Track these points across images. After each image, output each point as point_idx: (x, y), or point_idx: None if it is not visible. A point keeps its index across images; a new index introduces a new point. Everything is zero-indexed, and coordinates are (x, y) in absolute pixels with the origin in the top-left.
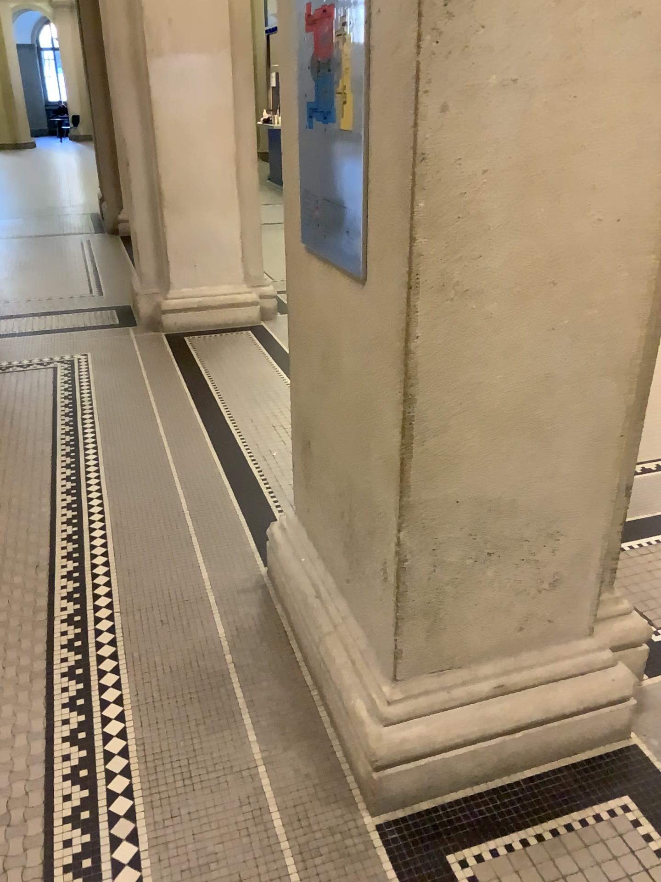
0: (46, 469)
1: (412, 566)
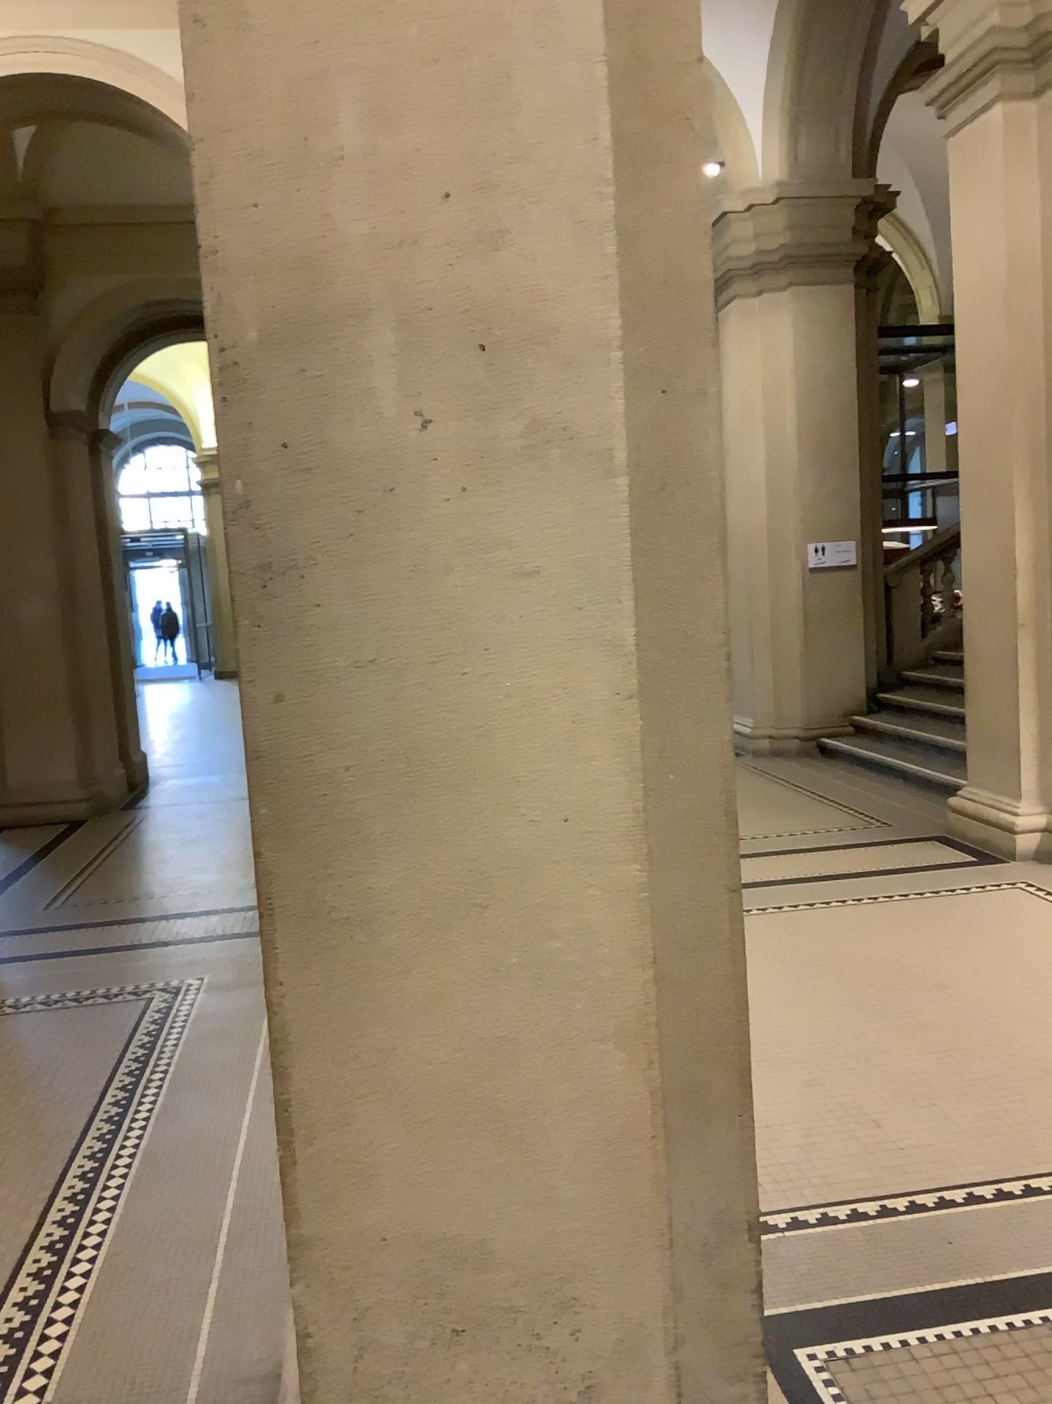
0: (52, 1163)
1: (312, 1354)
